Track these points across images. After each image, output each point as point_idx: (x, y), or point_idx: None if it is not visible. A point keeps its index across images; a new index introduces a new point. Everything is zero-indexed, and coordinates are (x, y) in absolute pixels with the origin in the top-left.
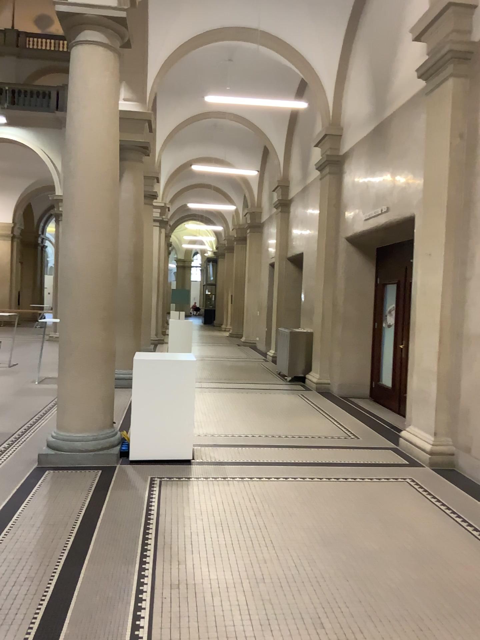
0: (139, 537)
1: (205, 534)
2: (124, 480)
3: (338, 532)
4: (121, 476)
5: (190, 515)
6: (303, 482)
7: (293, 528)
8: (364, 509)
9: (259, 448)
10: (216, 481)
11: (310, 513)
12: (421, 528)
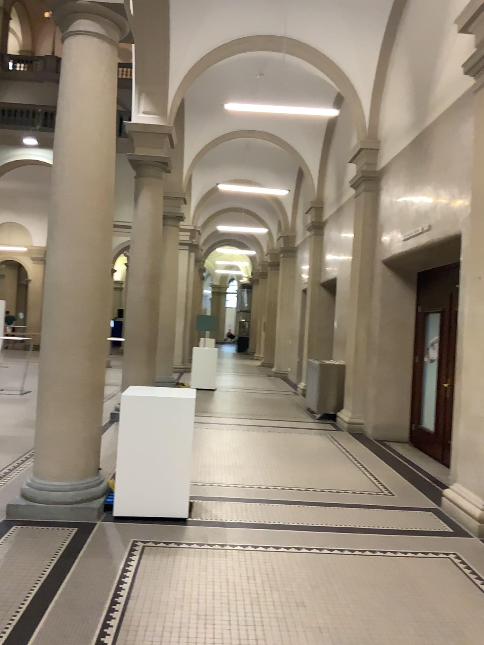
0: (95, 633)
1: (182, 632)
2: (100, 543)
3: (357, 636)
4: (98, 538)
5: (168, 601)
6: (320, 554)
7: (299, 627)
8: (394, 600)
9: (271, 506)
10: (211, 549)
11: (324, 603)
12: (470, 634)
